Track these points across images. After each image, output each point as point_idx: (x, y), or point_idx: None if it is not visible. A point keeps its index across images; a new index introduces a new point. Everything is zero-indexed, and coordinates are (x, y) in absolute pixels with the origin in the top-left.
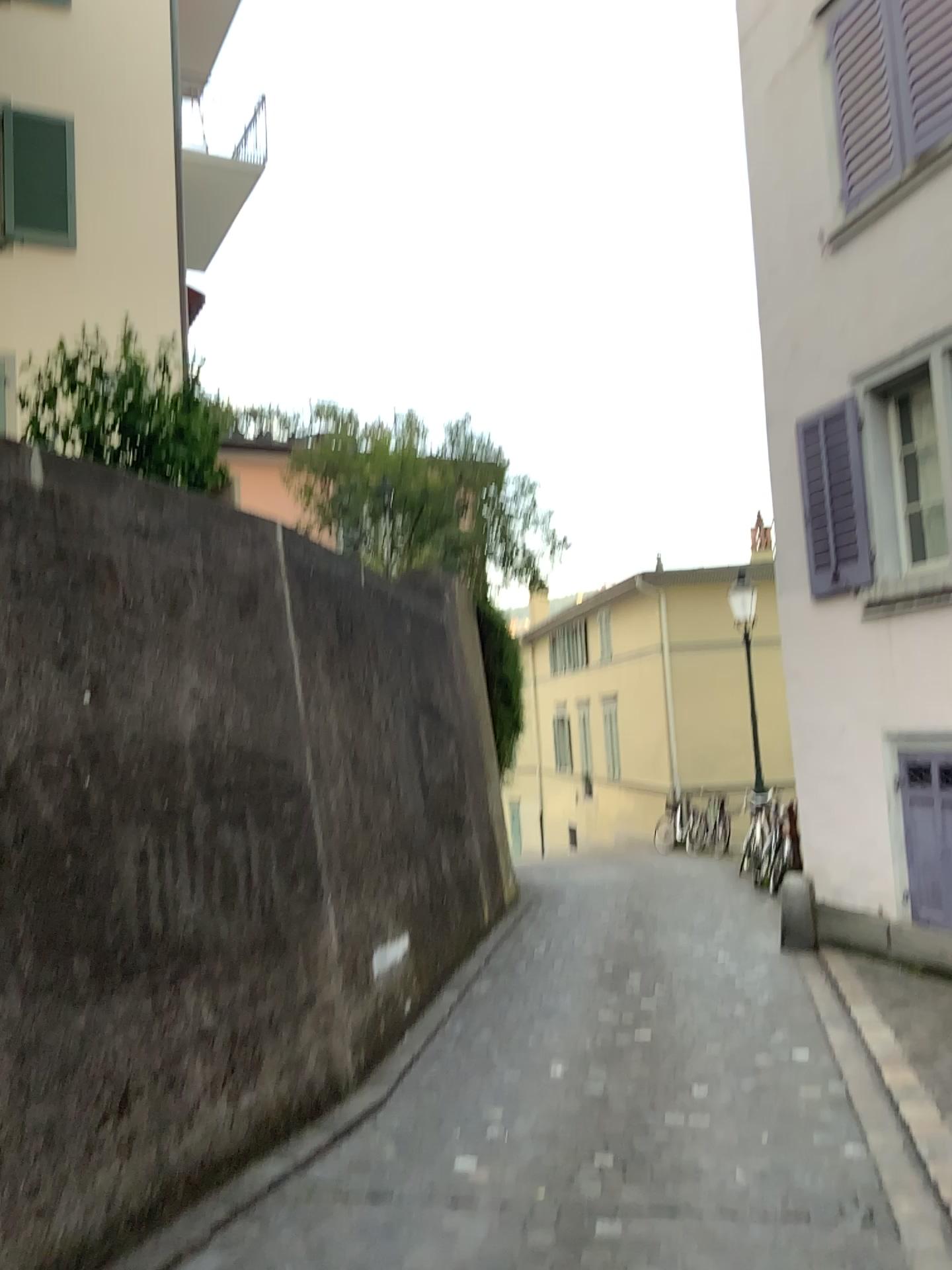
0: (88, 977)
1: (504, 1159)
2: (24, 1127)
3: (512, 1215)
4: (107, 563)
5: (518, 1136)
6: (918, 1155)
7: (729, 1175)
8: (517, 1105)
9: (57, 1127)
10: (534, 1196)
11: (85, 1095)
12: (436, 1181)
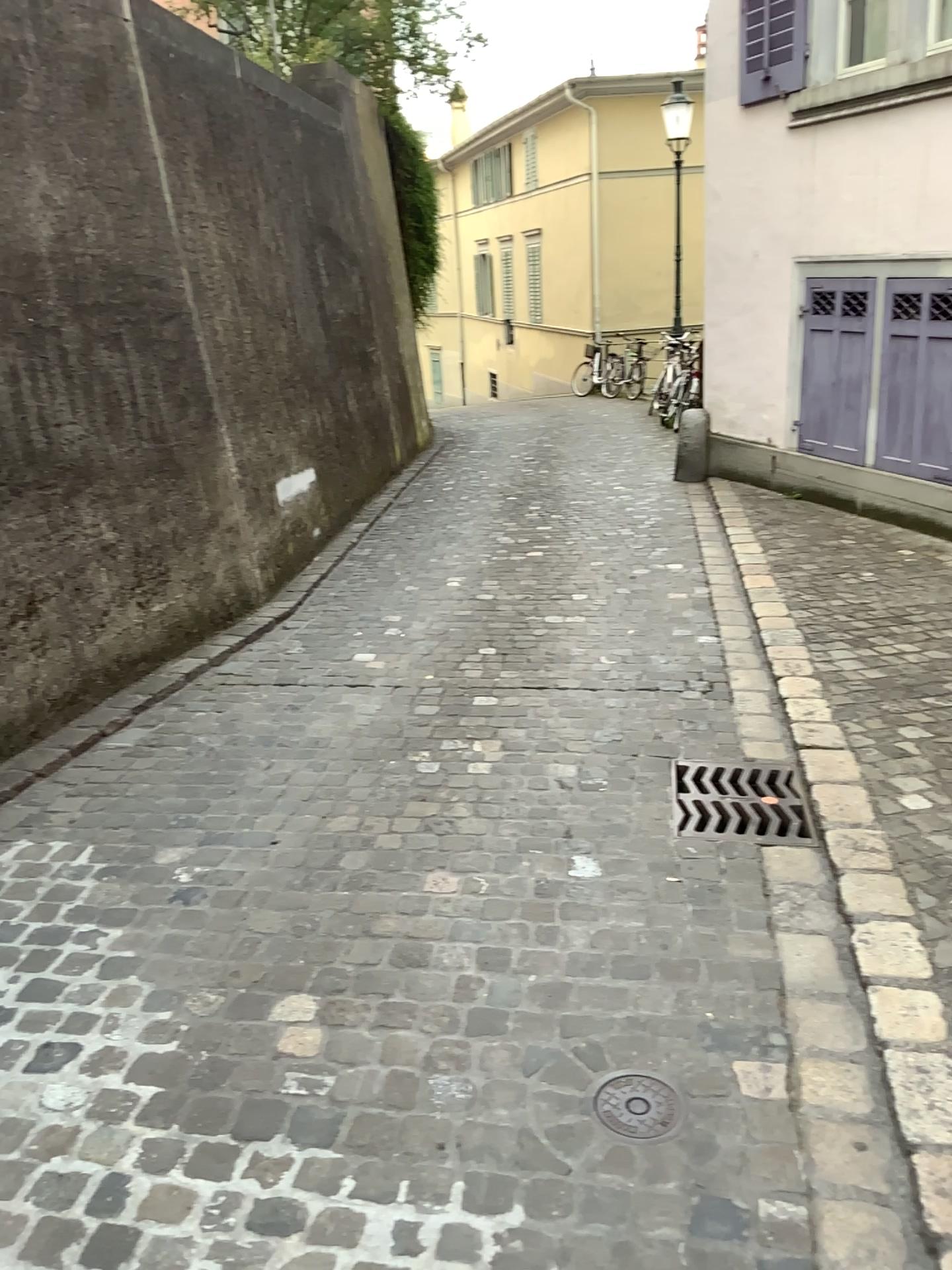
0: None
1: (396, 653)
2: None
3: (401, 694)
4: None
5: (411, 635)
6: (762, 641)
7: (595, 660)
8: (412, 611)
9: None
10: (421, 680)
11: None
12: (334, 671)
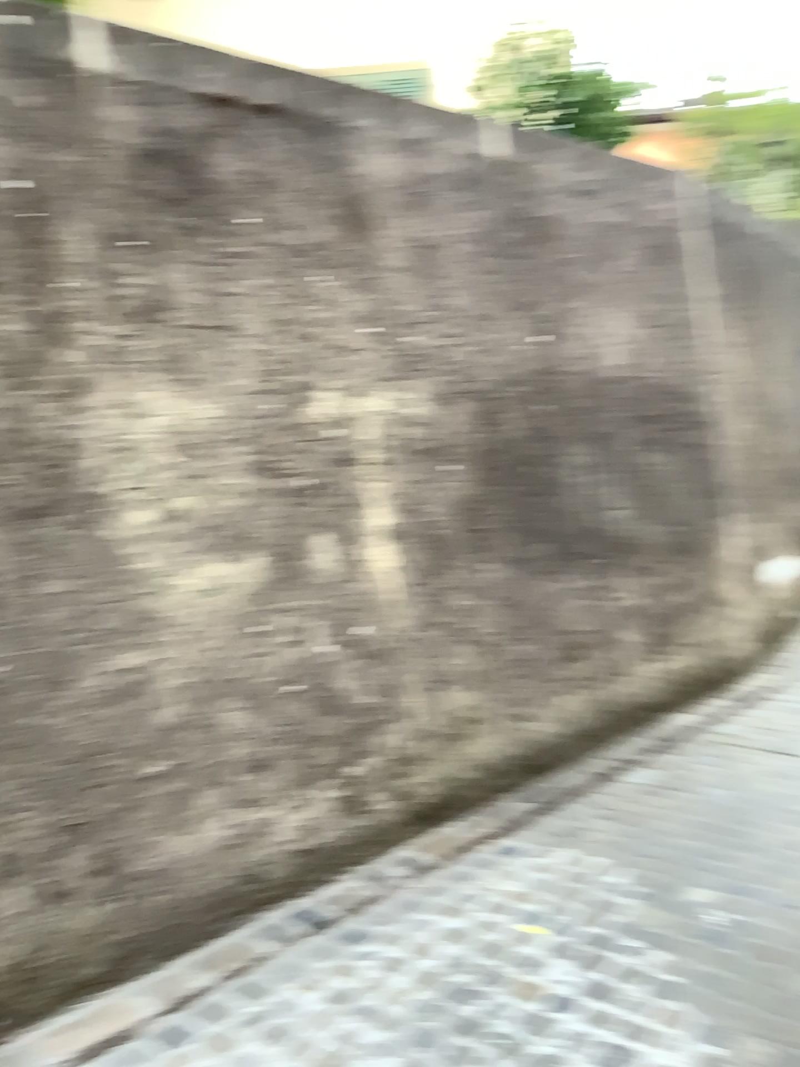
0: (538, 558)
1: None
2: (503, 659)
3: None
4: (538, 222)
5: None
6: None
7: None
8: None
9: (524, 662)
10: None
11: (540, 643)
12: None
